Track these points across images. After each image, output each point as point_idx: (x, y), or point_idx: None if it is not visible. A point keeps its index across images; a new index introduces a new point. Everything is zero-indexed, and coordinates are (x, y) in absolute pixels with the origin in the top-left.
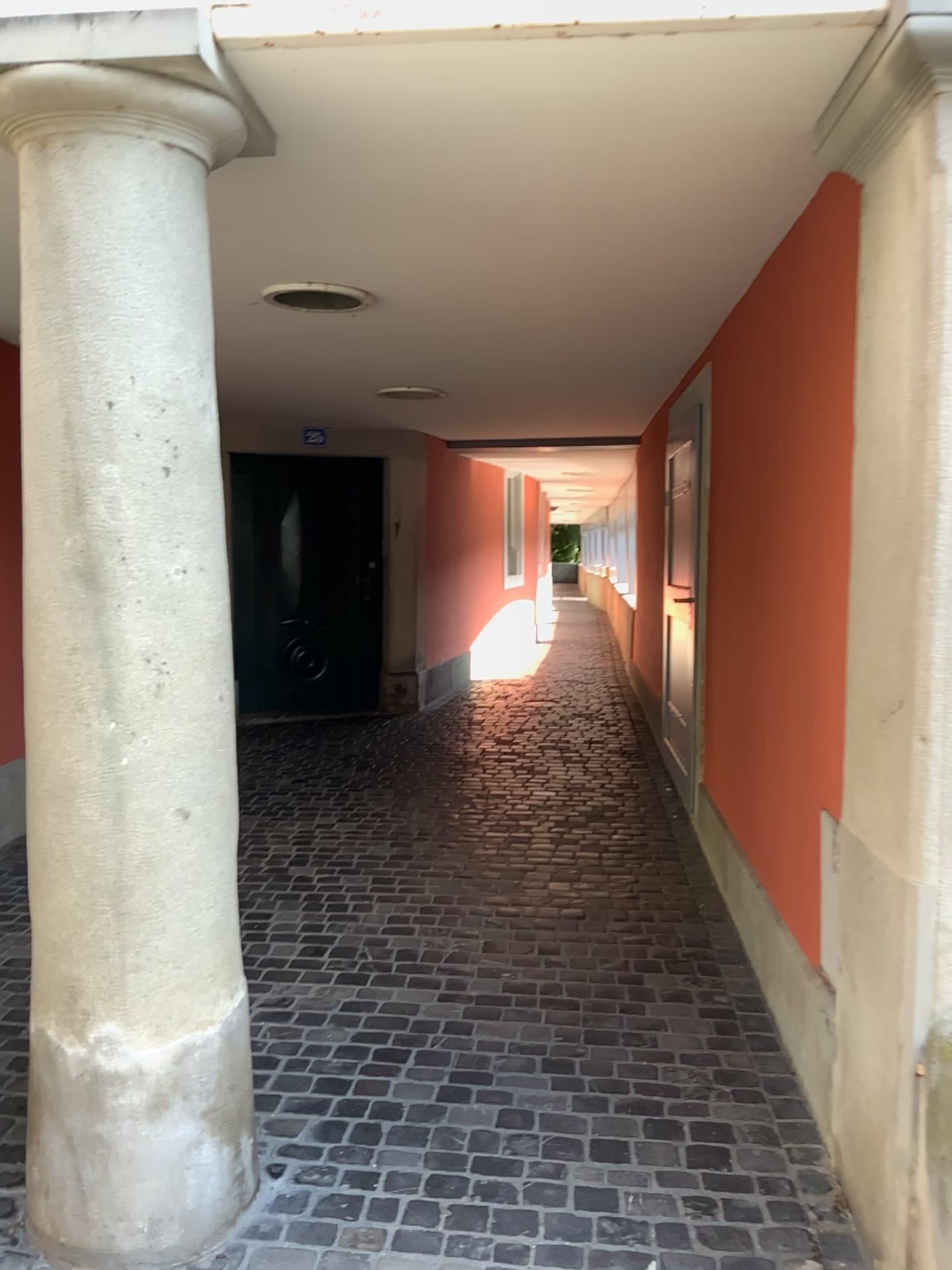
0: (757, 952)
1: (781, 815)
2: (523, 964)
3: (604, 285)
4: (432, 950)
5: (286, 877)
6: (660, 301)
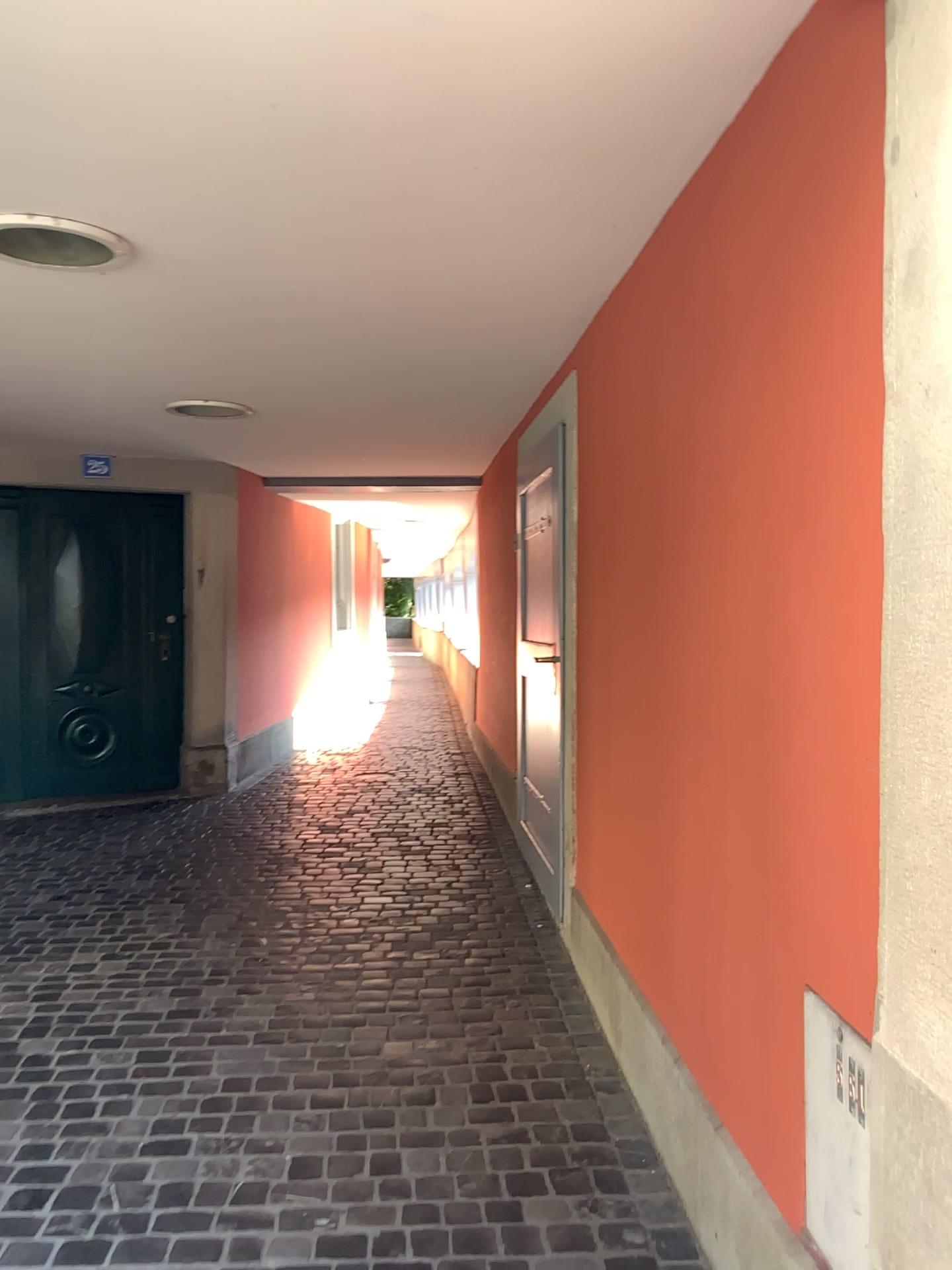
0: (676, 1156)
1: (715, 973)
2: (348, 1200)
3: (450, 238)
4: (212, 1183)
5: (13, 1059)
6: (523, 271)
